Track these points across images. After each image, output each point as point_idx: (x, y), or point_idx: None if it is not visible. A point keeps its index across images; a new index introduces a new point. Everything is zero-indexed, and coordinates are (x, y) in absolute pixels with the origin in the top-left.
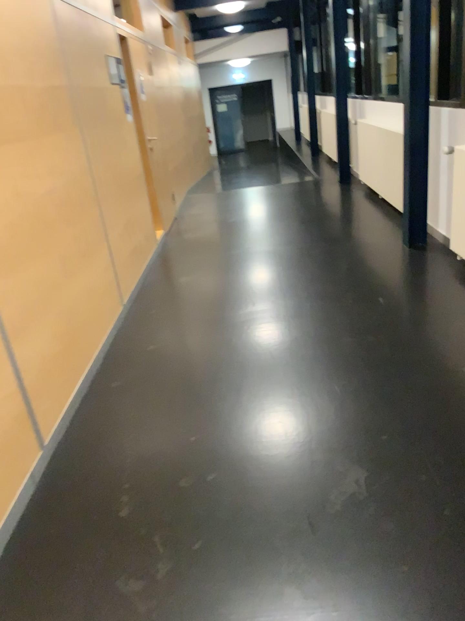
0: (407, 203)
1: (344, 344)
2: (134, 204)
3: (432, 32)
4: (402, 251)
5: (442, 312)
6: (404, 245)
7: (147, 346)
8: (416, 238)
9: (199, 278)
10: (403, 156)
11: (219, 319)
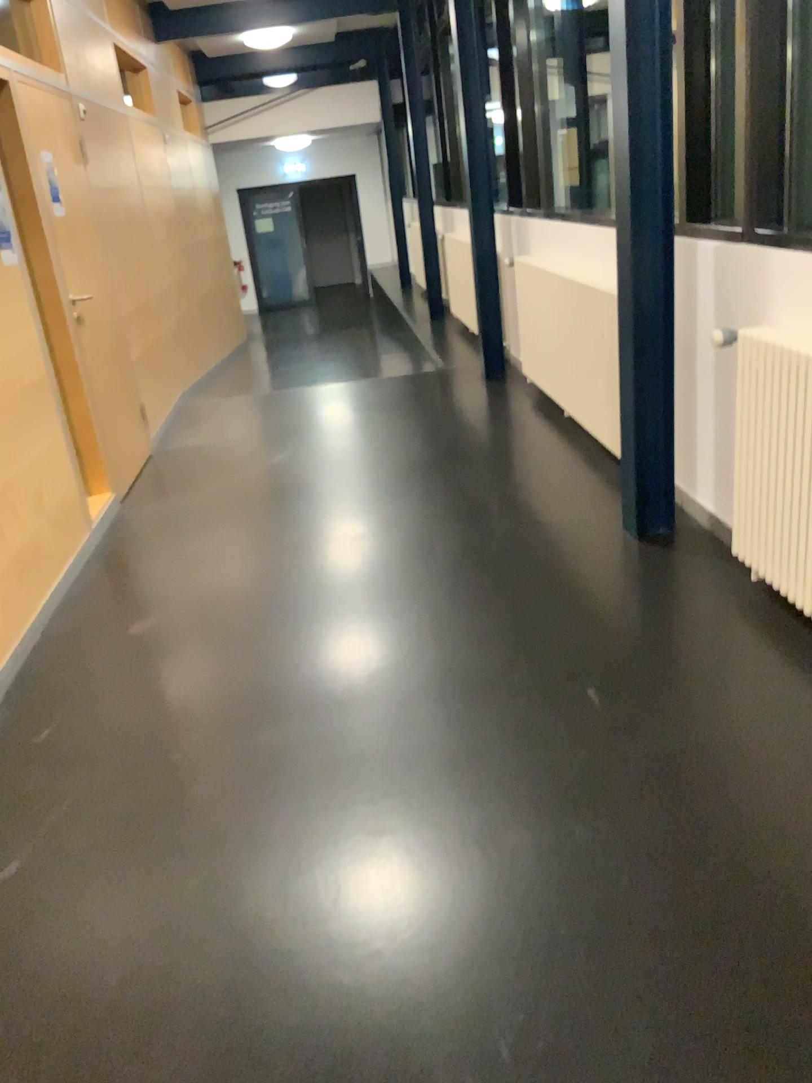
0: (632, 446)
1: (513, 852)
2: (17, 458)
3: (672, 80)
4: (625, 551)
5: (742, 735)
6: (629, 536)
7: (6, 861)
8: (654, 521)
9: (176, 624)
10: (618, 344)
11: (204, 759)
